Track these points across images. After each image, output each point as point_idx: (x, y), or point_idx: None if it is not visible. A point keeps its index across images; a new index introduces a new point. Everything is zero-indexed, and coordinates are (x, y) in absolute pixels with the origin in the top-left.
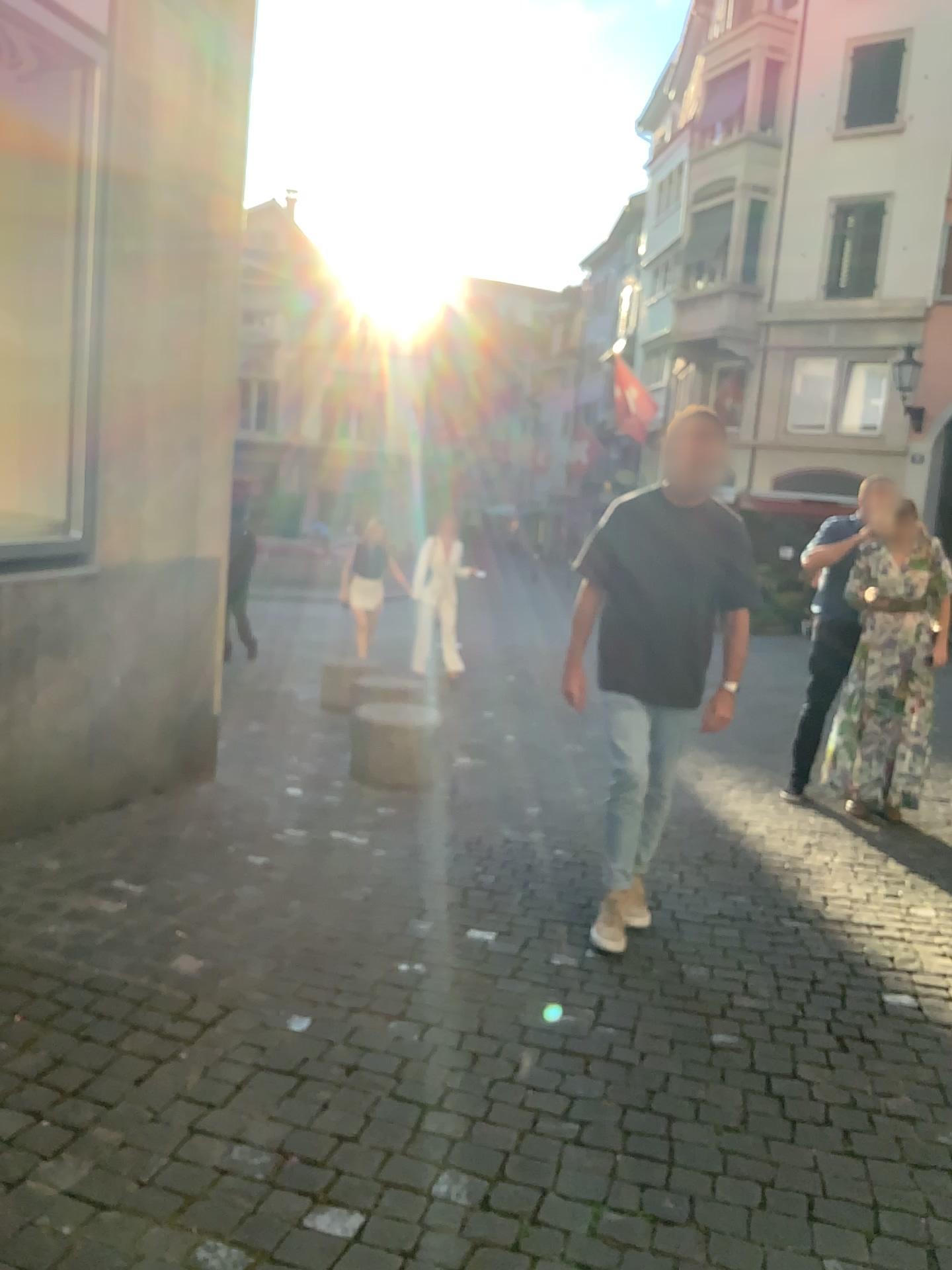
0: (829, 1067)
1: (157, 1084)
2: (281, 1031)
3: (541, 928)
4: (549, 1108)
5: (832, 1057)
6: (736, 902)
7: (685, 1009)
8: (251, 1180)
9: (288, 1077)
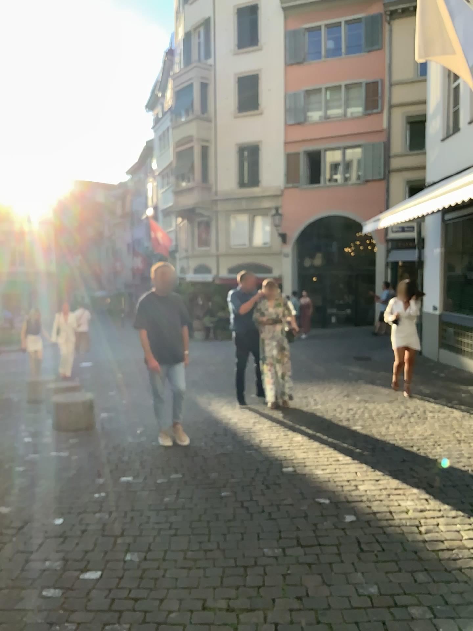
0: (263, 494)
1: (7, 549)
2: (52, 523)
3: (150, 470)
4: (163, 526)
5: (264, 491)
6: (227, 448)
7: (210, 487)
8: (56, 569)
9: (60, 536)
